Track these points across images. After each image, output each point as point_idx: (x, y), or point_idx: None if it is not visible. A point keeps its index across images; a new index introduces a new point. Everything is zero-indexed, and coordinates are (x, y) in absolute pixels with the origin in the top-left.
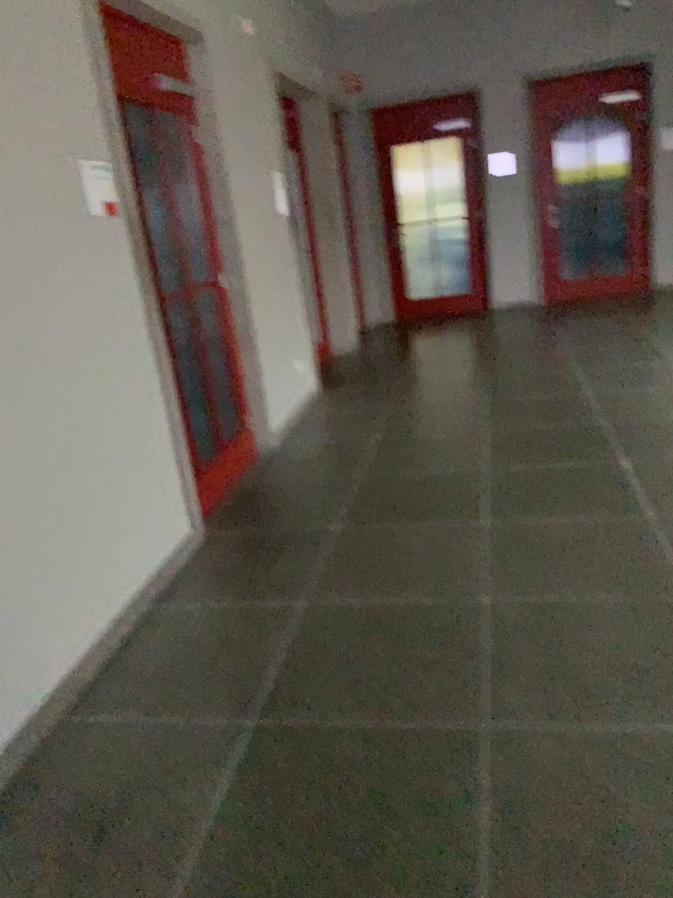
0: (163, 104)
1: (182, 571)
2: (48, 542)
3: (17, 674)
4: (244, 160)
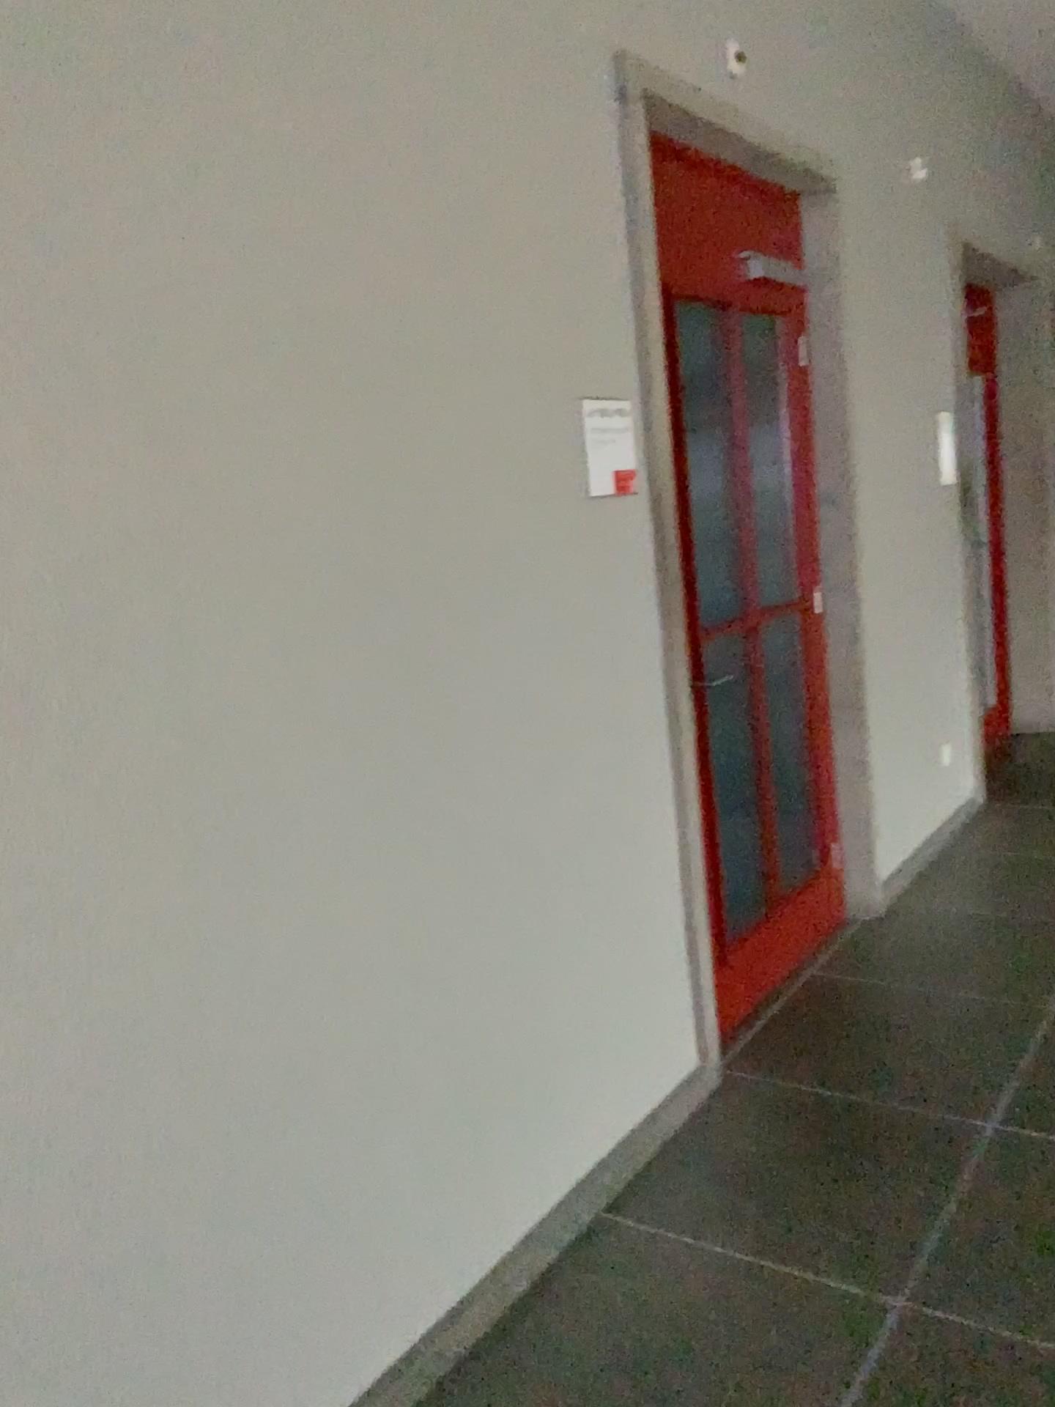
0: (749, 301)
1: (670, 1145)
2: (419, 1079)
3: (319, 1334)
4: (886, 392)
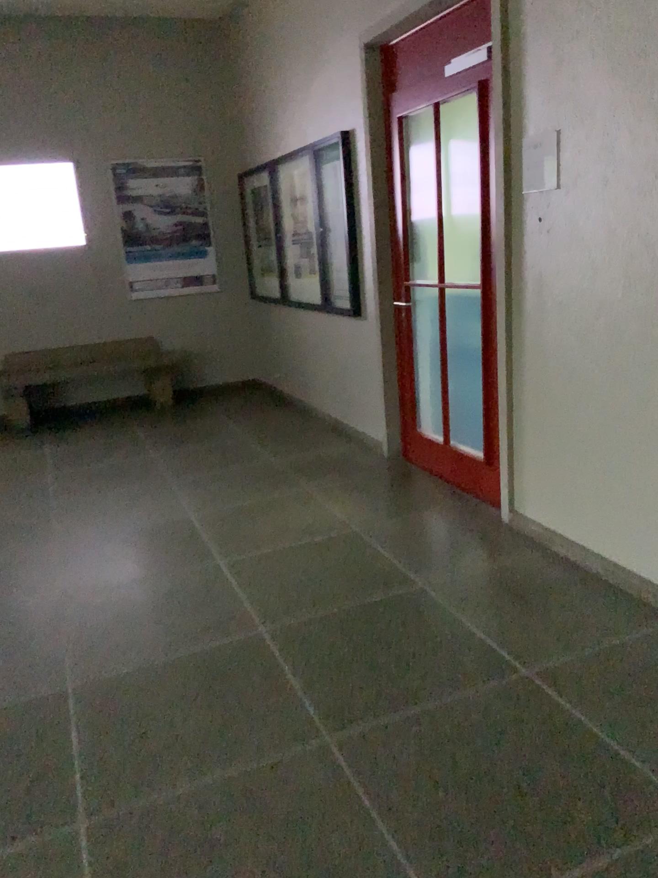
0: None
1: None
2: None
3: None
4: None
